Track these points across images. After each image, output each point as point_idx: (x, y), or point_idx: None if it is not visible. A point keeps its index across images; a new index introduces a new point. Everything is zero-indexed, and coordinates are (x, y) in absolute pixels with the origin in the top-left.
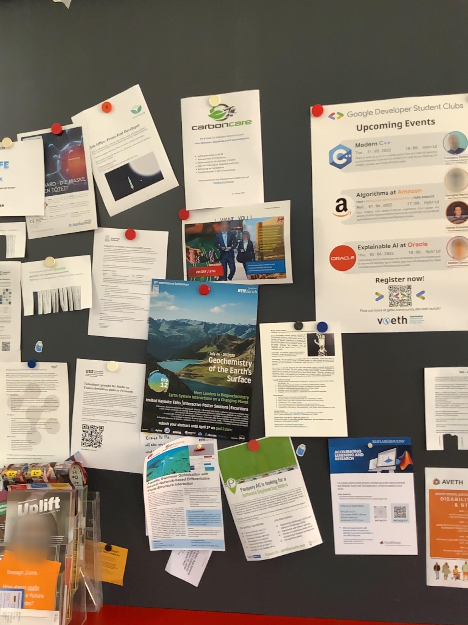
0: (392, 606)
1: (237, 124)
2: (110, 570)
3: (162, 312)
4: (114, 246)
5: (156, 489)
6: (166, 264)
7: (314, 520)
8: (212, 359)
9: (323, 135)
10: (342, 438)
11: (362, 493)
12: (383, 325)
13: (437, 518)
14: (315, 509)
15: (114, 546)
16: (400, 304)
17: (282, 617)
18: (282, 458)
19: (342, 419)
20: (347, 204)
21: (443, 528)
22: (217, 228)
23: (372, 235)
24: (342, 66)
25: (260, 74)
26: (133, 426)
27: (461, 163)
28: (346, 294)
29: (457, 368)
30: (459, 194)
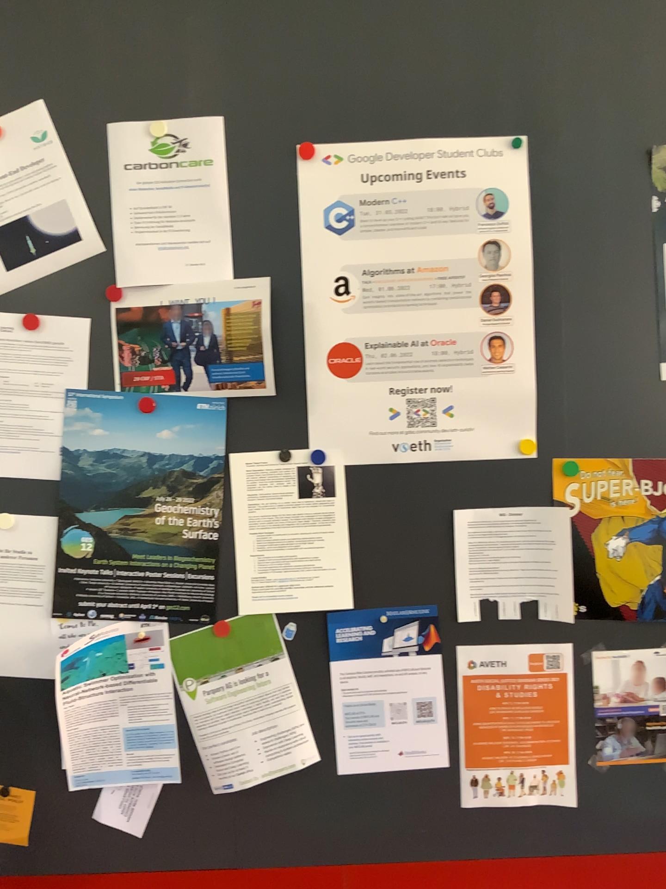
0: (415, 839)
1: (192, 165)
2: (8, 826)
3: (84, 439)
4: (8, 341)
5: (76, 702)
6: (89, 367)
7: (309, 730)
8: (159, 506)
9: (316, 186)
10: (346, 612)
11: (374, 687)
12: (400, 454)
13: (474, 714)
14: (309, 713)
15: (14, 790)
16: (422, 424)
17: (266, 870)
18: (263, 644)
19: (346, 585)
20: (350, 285)
21: (481, 727)
22: (164, 315)
23: (384, 329)
24: (341, 91)
25: (225, 94)
26: (41, 609)
27: (501, 232)
28: (350, 411)
29: (498, 510)
30: (499, 274)
